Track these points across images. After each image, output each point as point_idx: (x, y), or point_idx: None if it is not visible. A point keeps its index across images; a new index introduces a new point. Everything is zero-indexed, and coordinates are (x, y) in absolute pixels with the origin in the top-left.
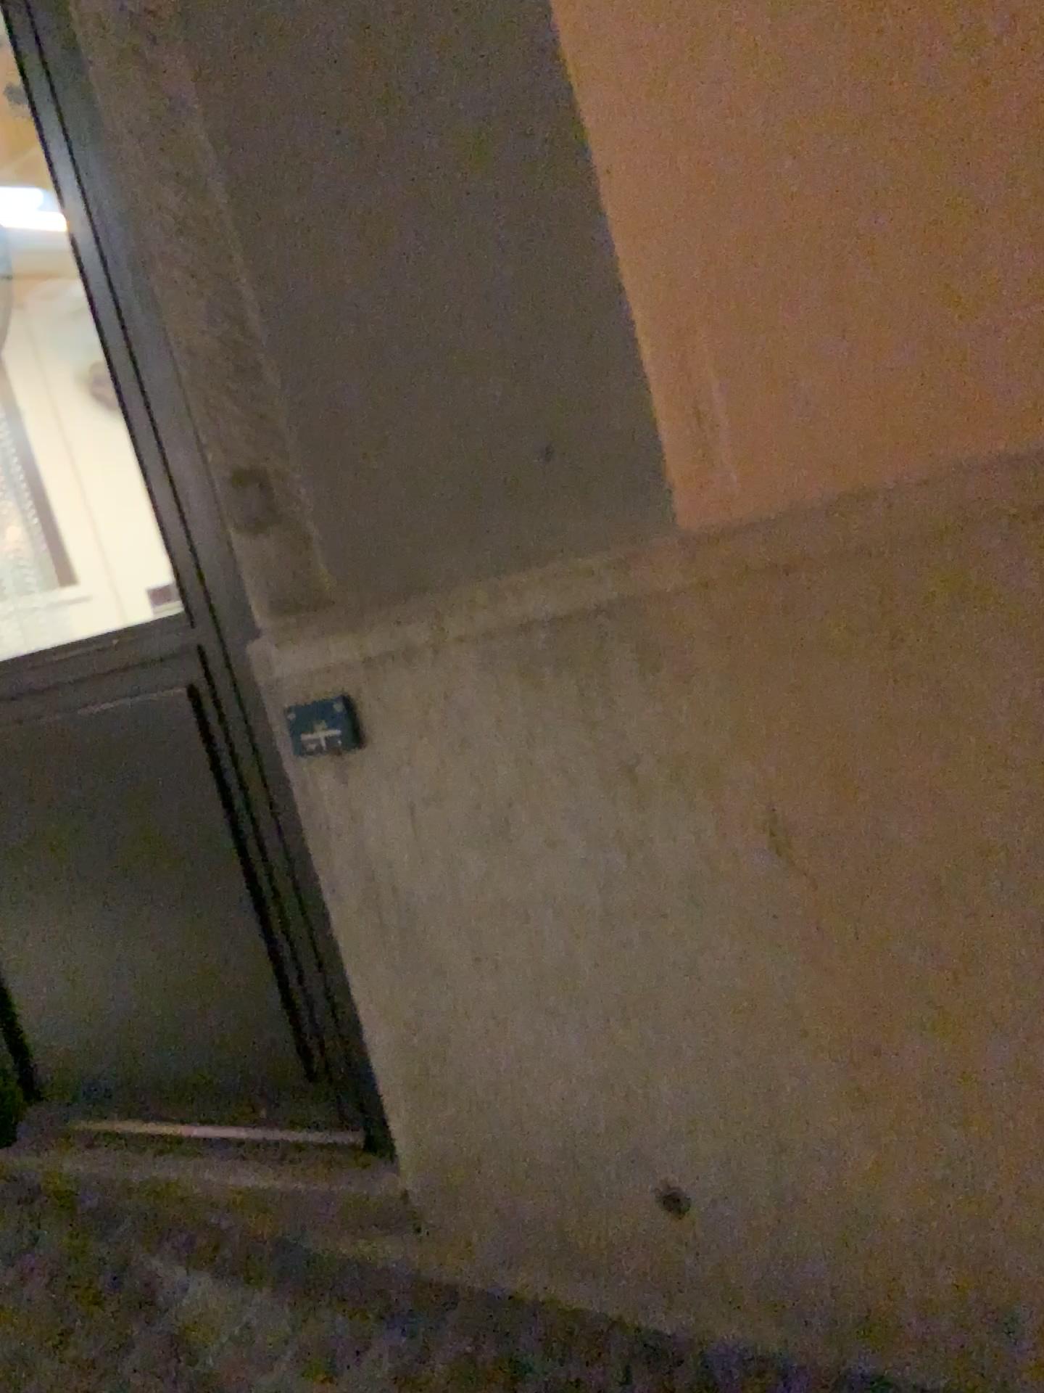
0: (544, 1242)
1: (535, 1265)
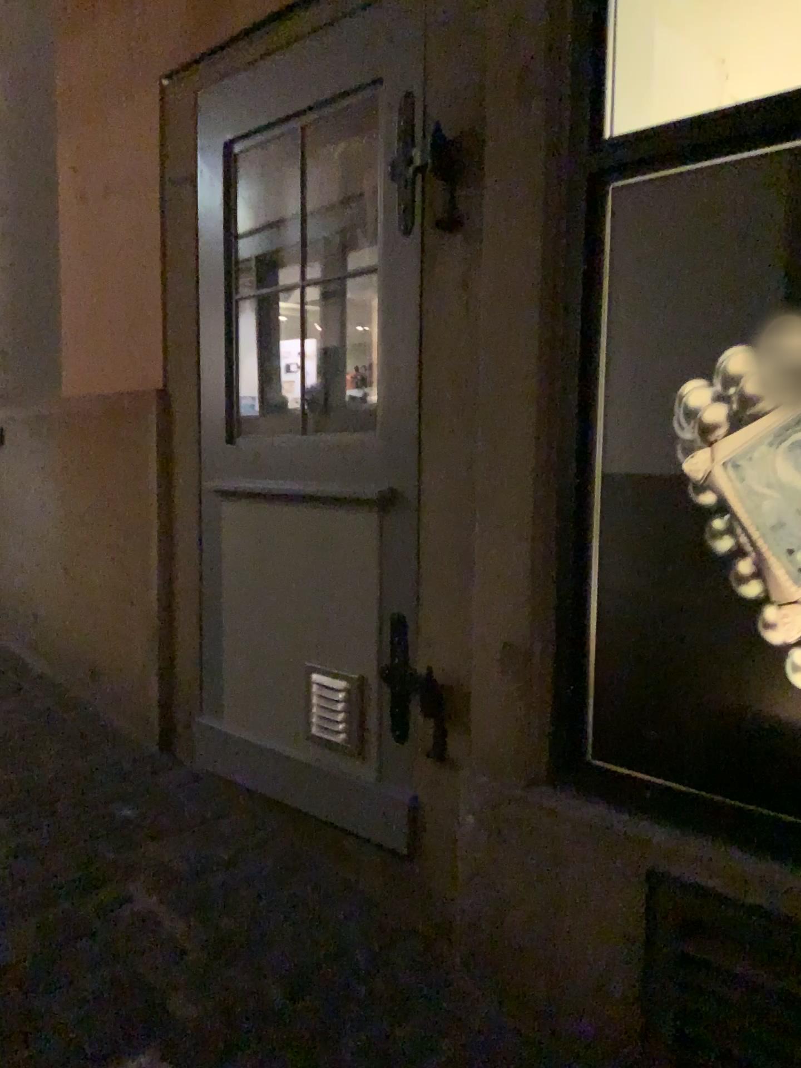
0: (7, 623)
1: (4, 631)
